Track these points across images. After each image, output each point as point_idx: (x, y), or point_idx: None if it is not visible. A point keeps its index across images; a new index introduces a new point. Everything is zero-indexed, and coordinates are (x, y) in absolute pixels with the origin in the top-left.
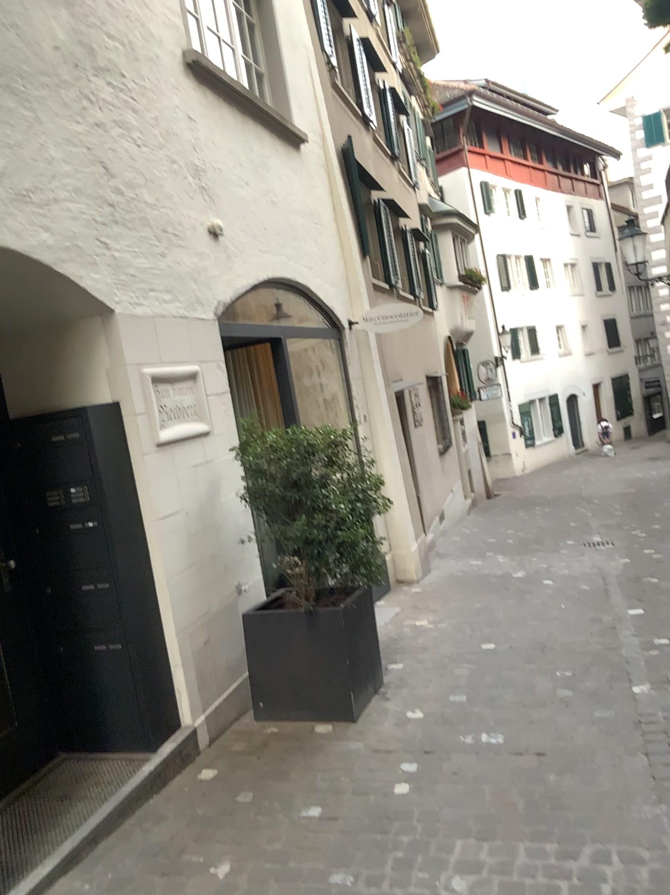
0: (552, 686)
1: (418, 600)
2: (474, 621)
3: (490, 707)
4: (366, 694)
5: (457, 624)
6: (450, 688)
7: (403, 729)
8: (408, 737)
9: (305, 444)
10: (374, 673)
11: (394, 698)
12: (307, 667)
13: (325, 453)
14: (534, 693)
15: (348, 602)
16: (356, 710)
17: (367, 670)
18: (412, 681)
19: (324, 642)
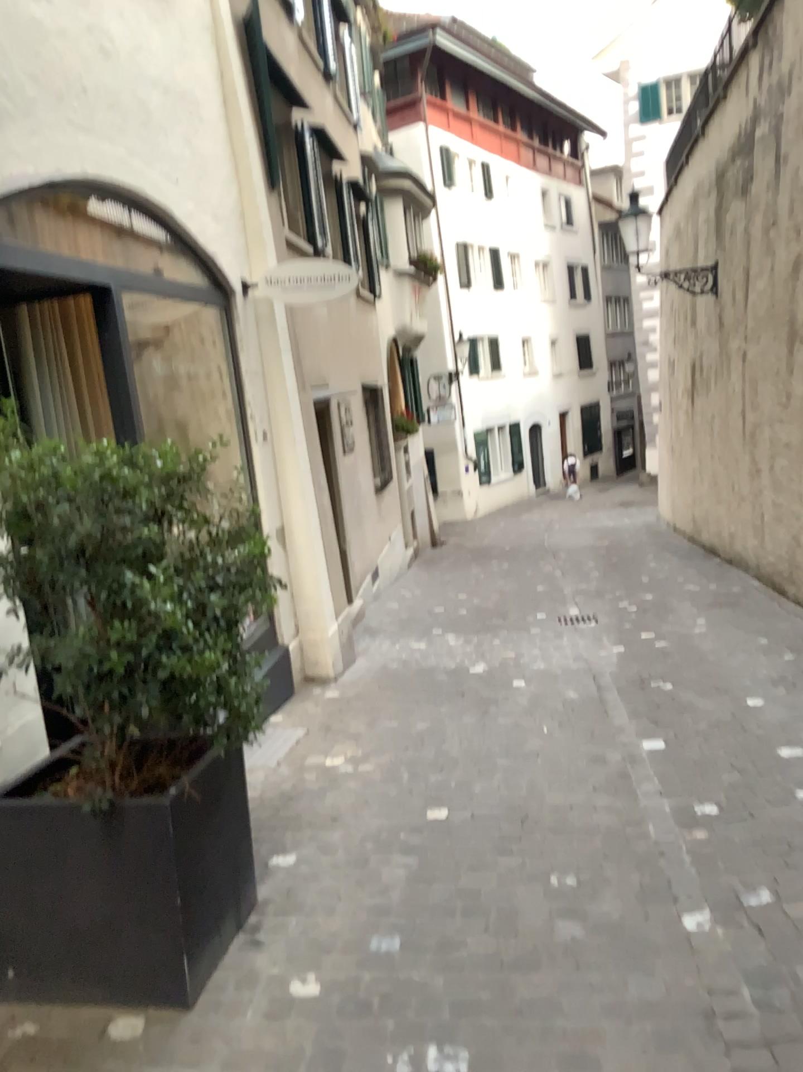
0: (550, 920)
1: (330, 720)
2: (416, 765)
3: (444, 976)
4: (217, 945)
5: (388, 771)
6: (373, 920)
7: (279, 1036)
8: (287, 1060)
9: (104, 476)
10: (234, 901)
11: (272, 945)
12: (99, 907)
13: (147, 495)
14: (521, 938)
15: (186, 781)
16: (195, 982)
17: (221, 899)
18: (308, 901)
19: (134, 860)
